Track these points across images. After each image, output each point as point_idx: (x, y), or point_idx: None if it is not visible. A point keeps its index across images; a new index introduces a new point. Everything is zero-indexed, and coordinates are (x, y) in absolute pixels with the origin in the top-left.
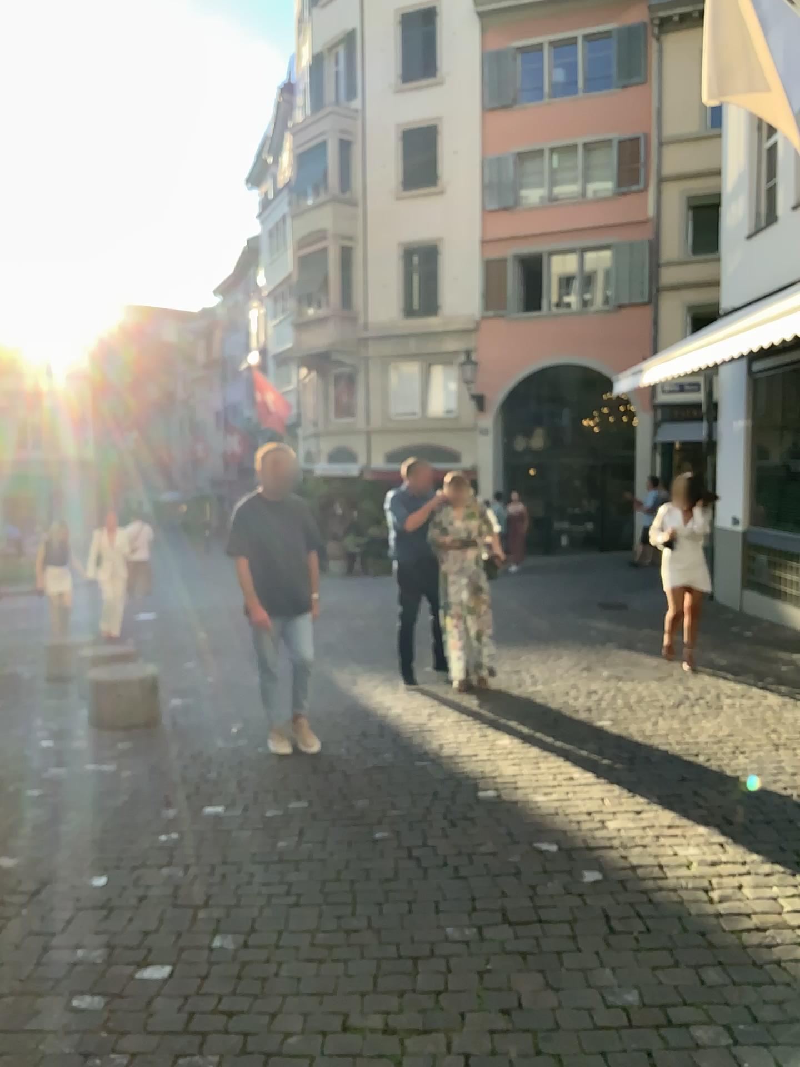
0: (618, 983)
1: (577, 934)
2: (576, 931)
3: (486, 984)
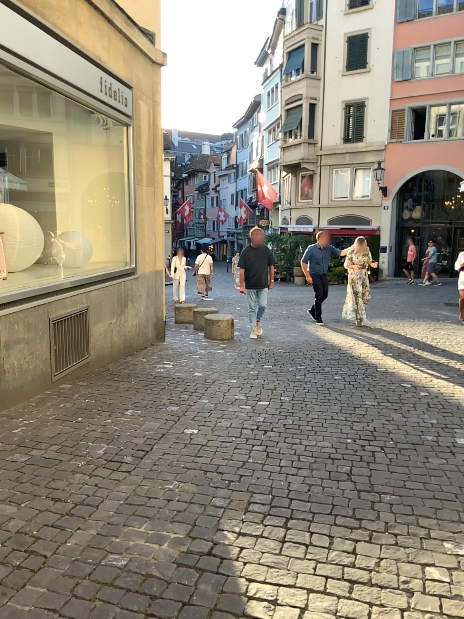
0: (429, 416)
1: (415, 404)
2: (415, 403)
3: (381, 412)
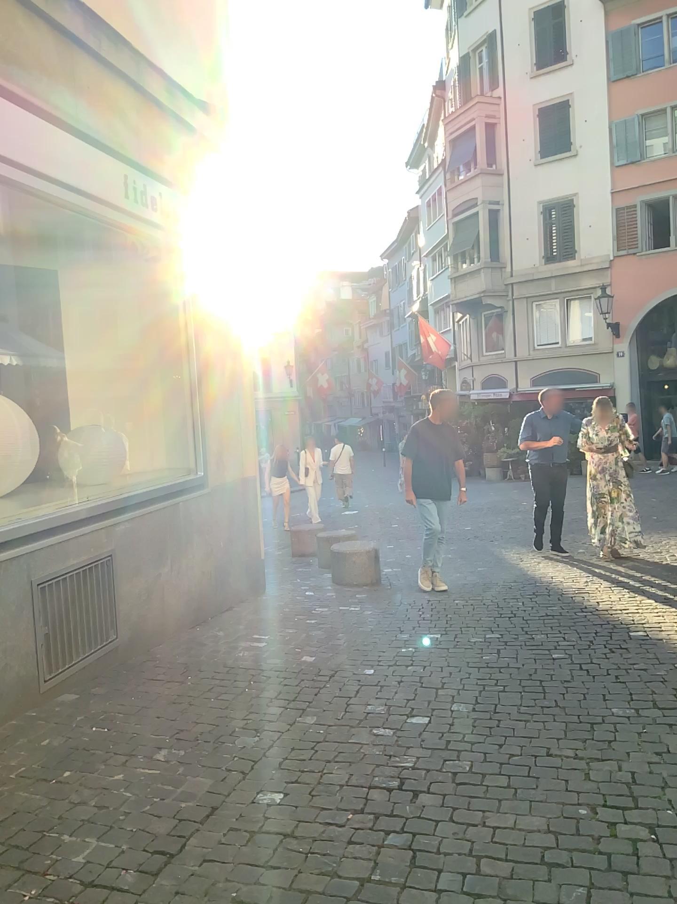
0: None
1: None
2: None
3: (643, 737)
